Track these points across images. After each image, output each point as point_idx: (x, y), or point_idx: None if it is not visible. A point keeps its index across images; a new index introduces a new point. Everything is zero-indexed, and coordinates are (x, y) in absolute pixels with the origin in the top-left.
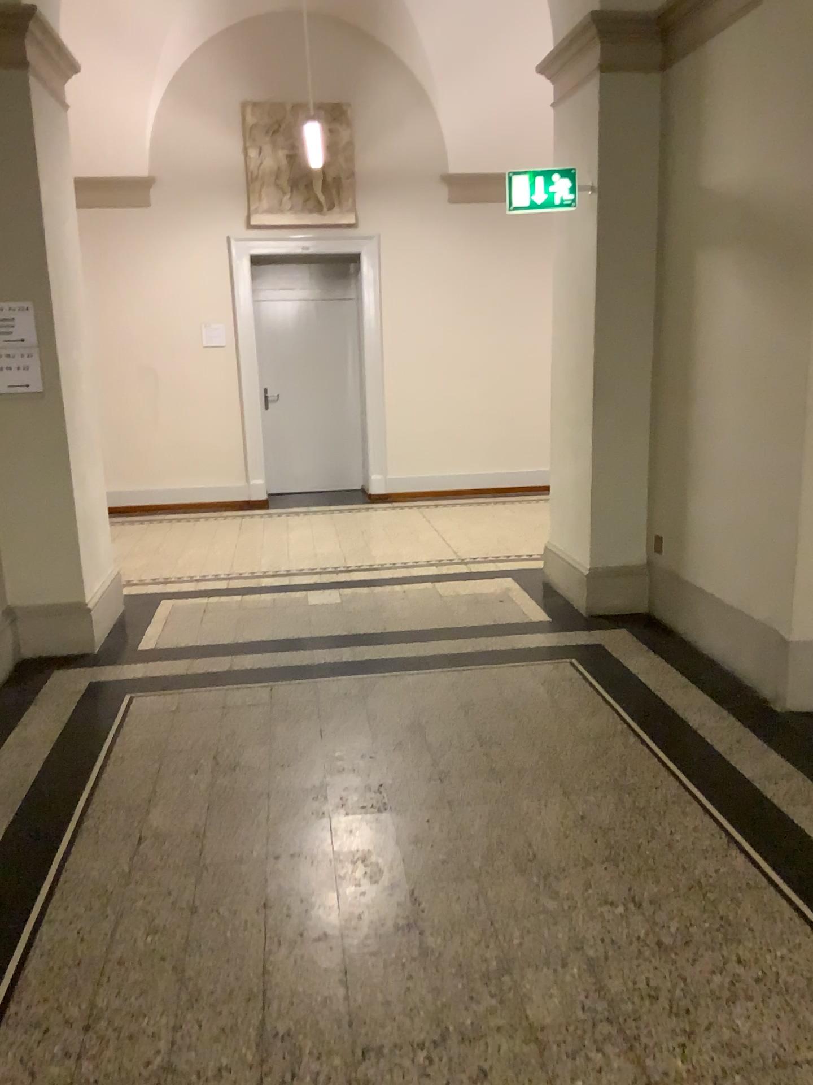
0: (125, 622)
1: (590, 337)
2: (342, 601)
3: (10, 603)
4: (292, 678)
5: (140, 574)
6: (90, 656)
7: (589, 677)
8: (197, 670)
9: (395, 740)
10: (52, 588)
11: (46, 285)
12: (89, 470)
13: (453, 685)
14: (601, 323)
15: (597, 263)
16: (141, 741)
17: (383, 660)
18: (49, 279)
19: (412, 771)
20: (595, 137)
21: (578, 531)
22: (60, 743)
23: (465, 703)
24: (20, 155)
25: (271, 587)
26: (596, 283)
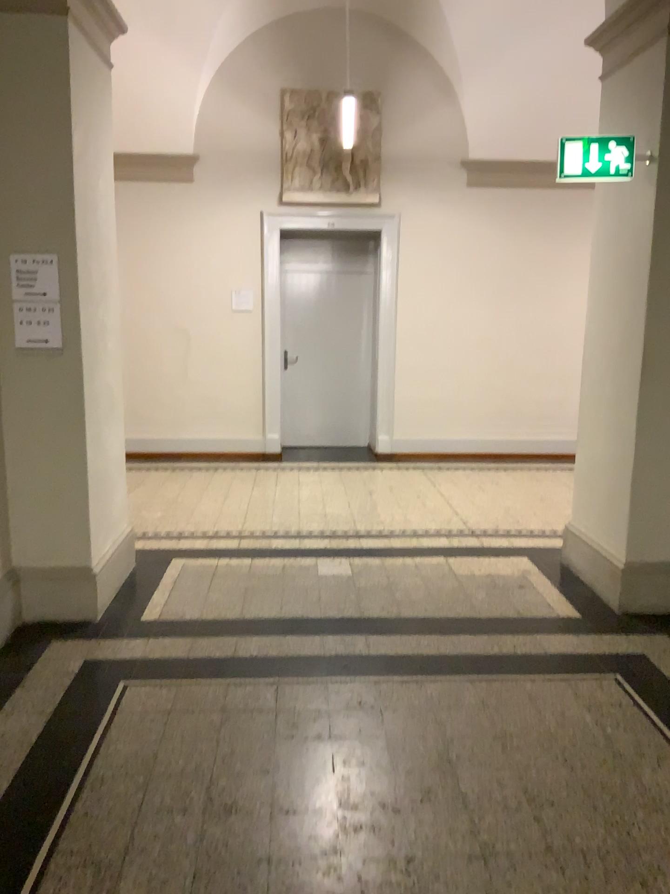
0: (133, 585)
1: (638, 317)
2: (355, 576)
3: (15, 563)
4: (302, 676)
5: (155, 529)
6: (91, 626)
7: (641, 703)
8: (199, 654)
9: (422, 784)
10: (59, 549)
11: (72, 238)
12: (107, 428)
13: (484, 702)
14: (652, 301)
15: (651, 238)
16: (127, 754)
17: (401, 659)
18: (76, 233)
19: (447, 842)
20: (657, 103)
21: (610, 520)
22: (35, 750)
23: (502, 732)
24: (54, 104)
25: (282, 554)
26: (649, 258)
